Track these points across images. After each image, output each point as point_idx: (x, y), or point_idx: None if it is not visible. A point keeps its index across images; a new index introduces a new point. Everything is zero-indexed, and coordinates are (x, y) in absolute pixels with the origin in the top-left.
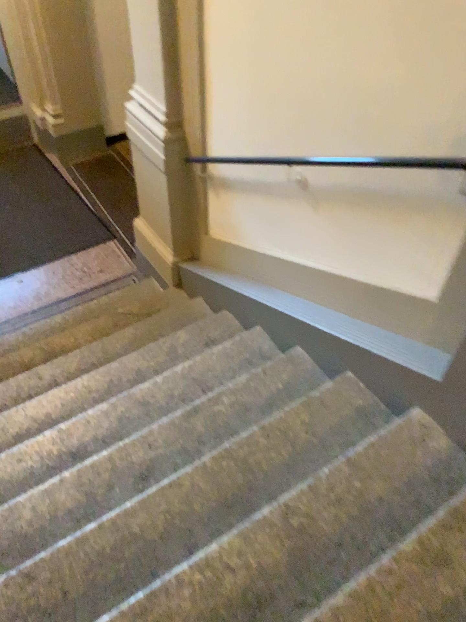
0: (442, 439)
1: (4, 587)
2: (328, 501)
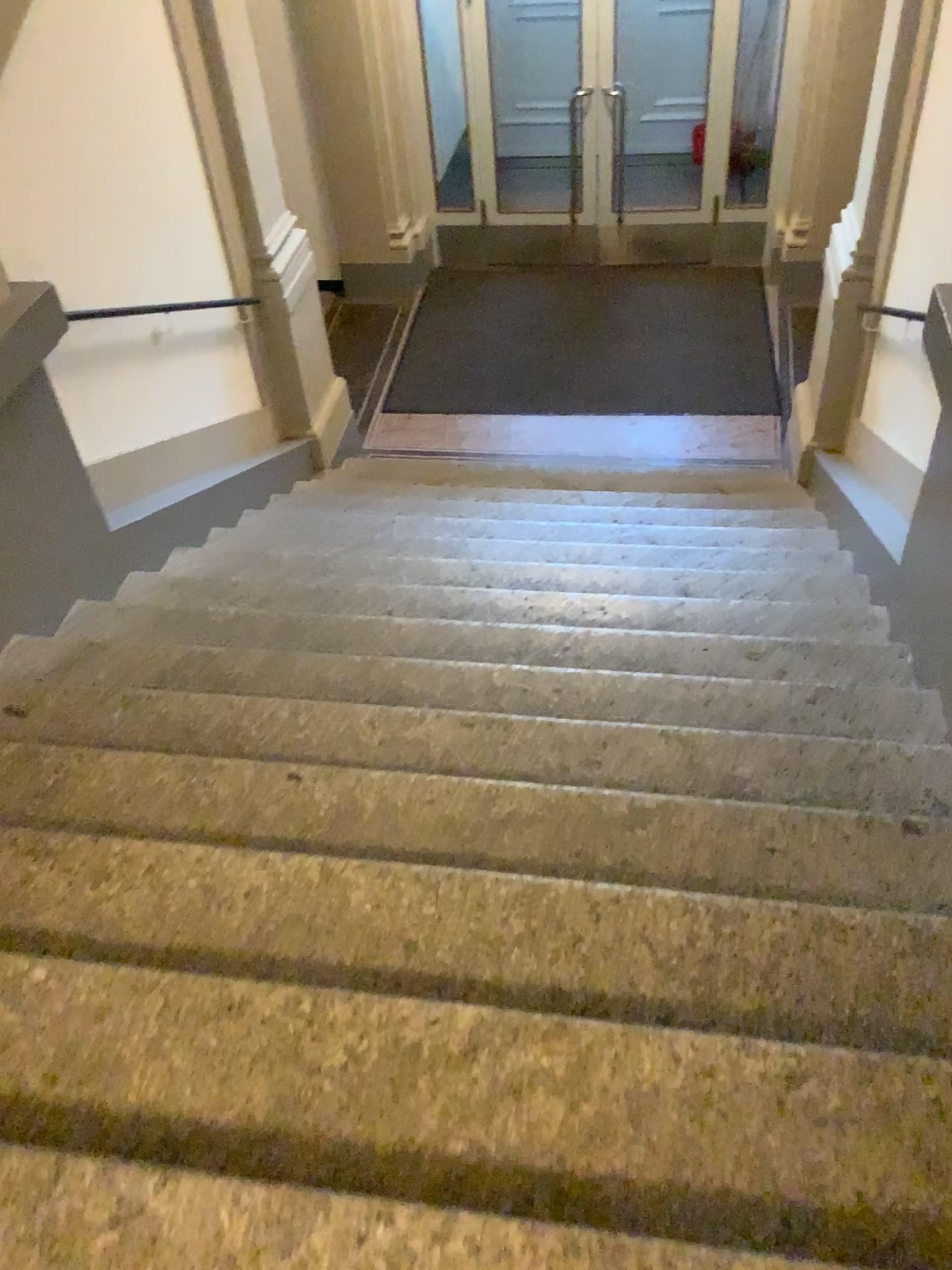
0: (880, 633)
1: (455, 563)
2: (723, 617)
